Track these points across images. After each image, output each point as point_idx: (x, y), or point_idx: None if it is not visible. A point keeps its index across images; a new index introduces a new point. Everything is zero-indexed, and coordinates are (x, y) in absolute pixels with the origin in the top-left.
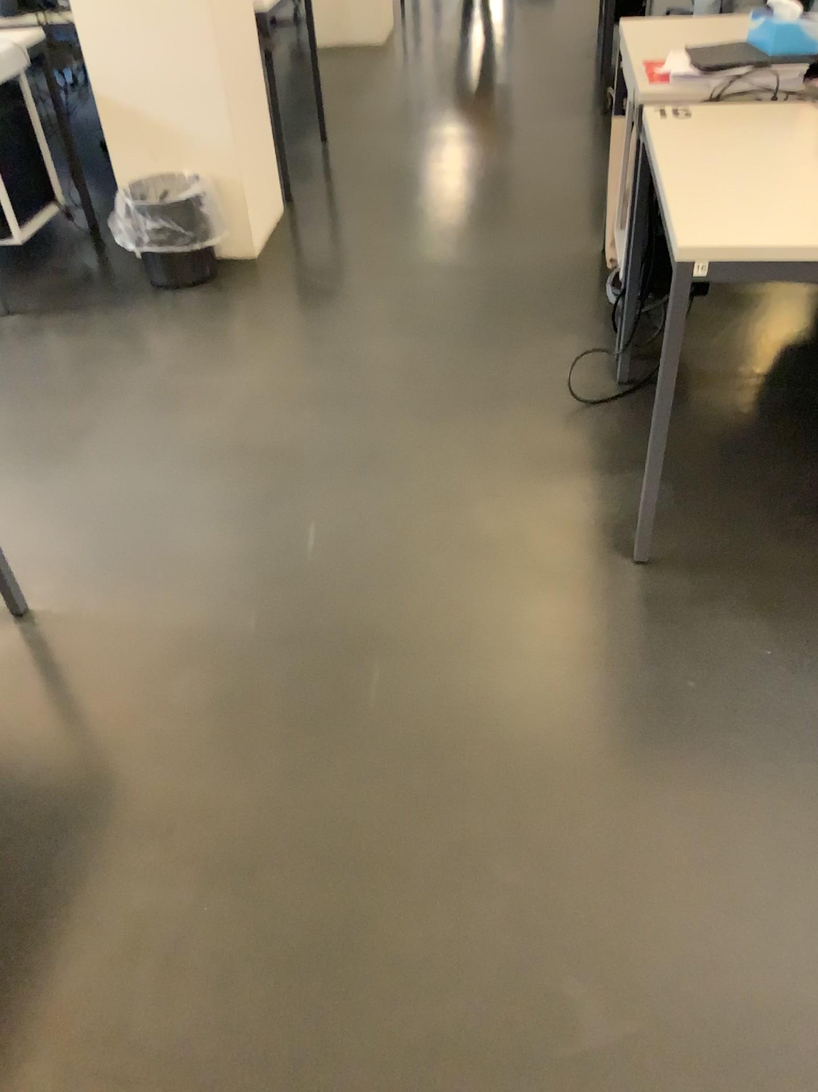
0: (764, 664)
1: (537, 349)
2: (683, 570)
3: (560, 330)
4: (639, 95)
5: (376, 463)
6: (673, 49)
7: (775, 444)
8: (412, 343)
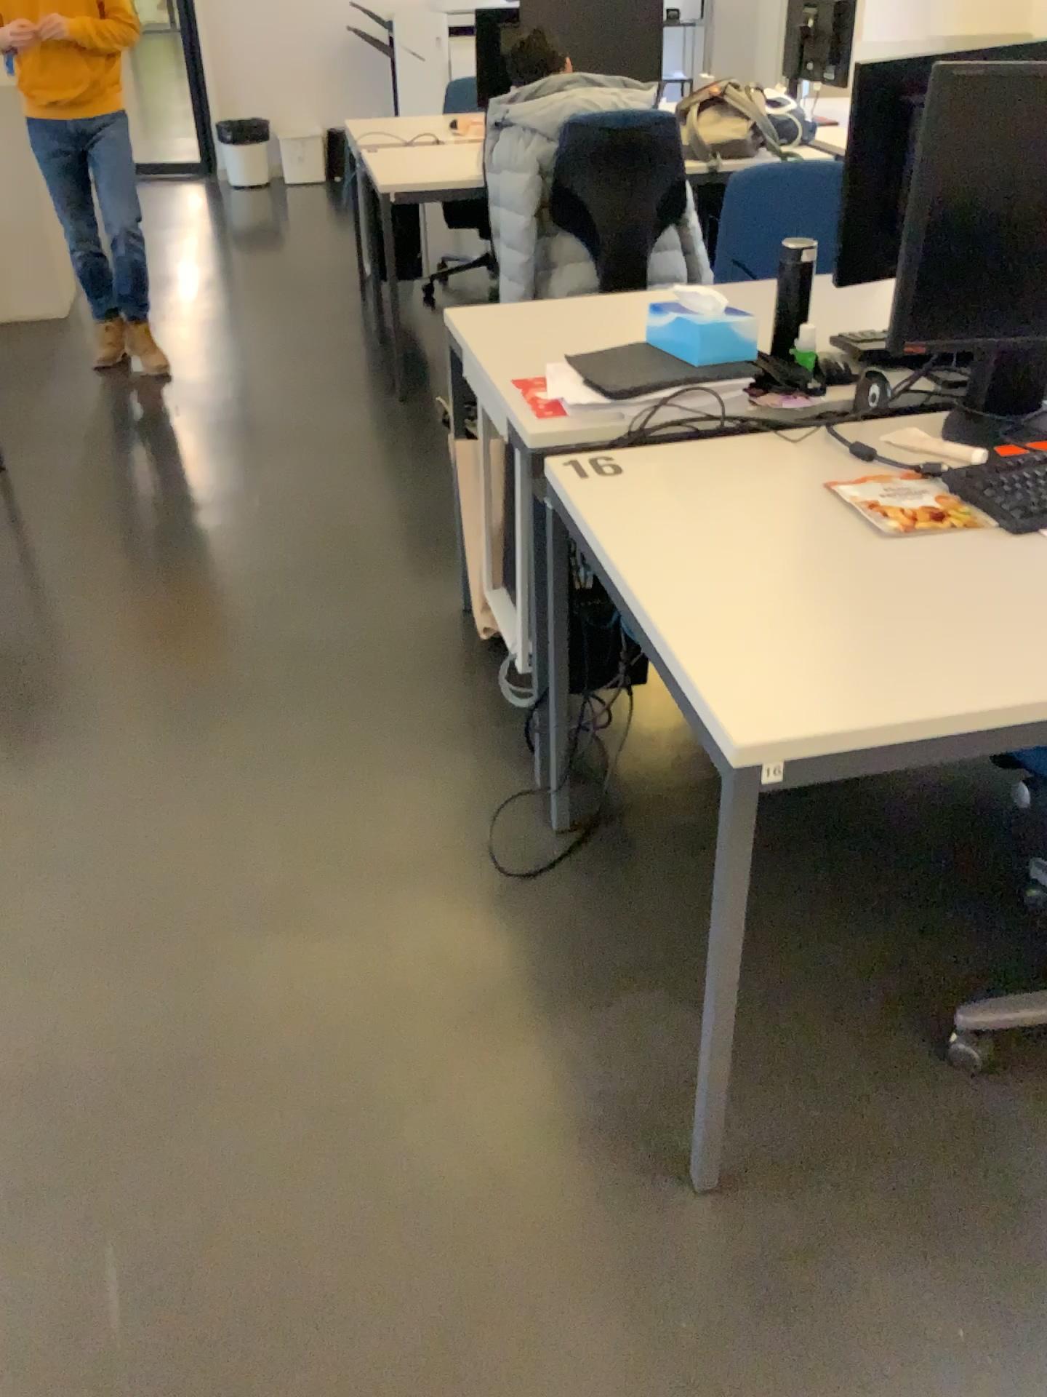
0: (963, 1355)
1: (418, 788)
2: (770, 1180)
3: (442, 749)
4: (522, 431)
5: (208, 1070)
6: (539, 353)
7: (811, 902)
8: (219, 810)
